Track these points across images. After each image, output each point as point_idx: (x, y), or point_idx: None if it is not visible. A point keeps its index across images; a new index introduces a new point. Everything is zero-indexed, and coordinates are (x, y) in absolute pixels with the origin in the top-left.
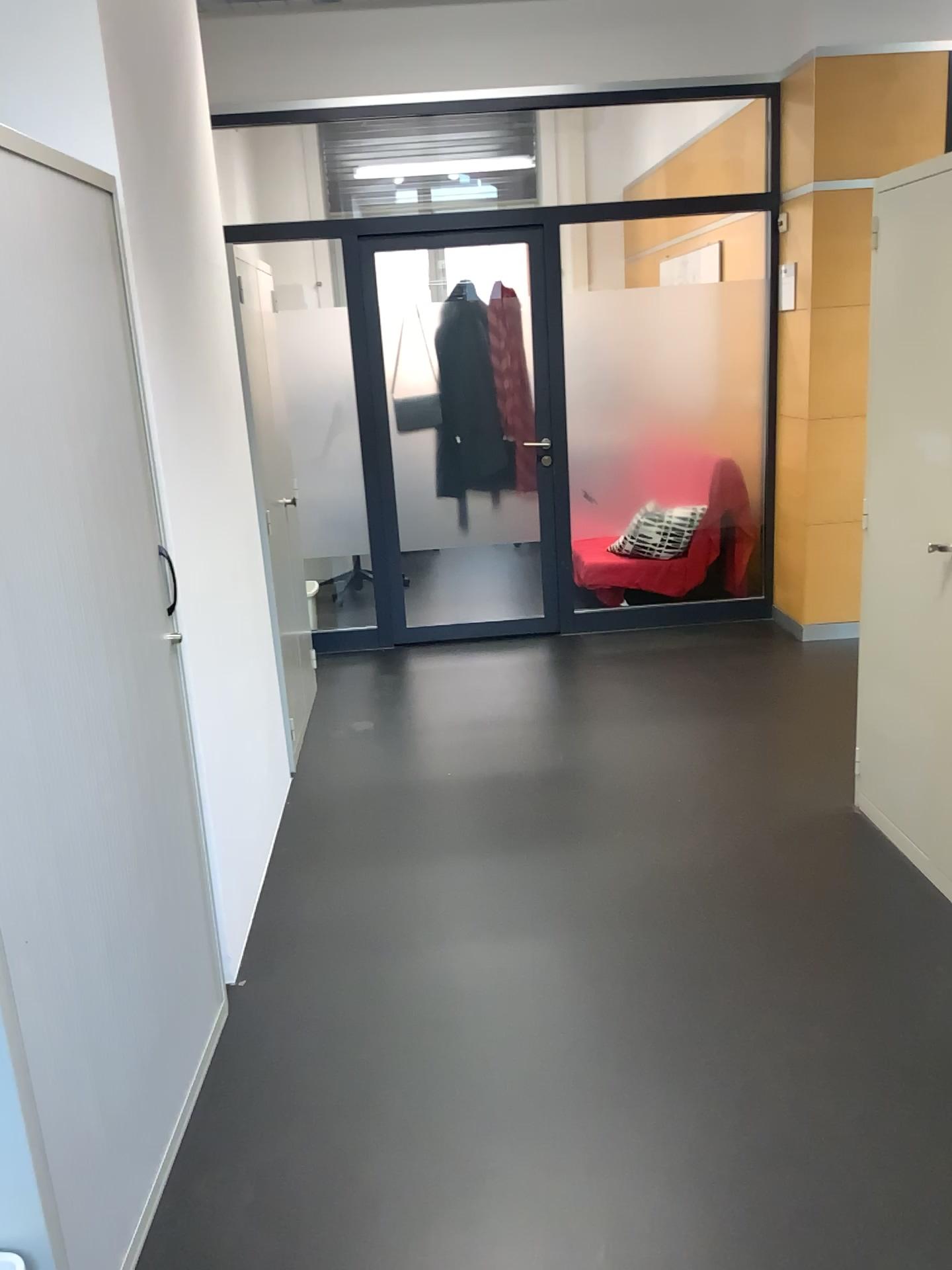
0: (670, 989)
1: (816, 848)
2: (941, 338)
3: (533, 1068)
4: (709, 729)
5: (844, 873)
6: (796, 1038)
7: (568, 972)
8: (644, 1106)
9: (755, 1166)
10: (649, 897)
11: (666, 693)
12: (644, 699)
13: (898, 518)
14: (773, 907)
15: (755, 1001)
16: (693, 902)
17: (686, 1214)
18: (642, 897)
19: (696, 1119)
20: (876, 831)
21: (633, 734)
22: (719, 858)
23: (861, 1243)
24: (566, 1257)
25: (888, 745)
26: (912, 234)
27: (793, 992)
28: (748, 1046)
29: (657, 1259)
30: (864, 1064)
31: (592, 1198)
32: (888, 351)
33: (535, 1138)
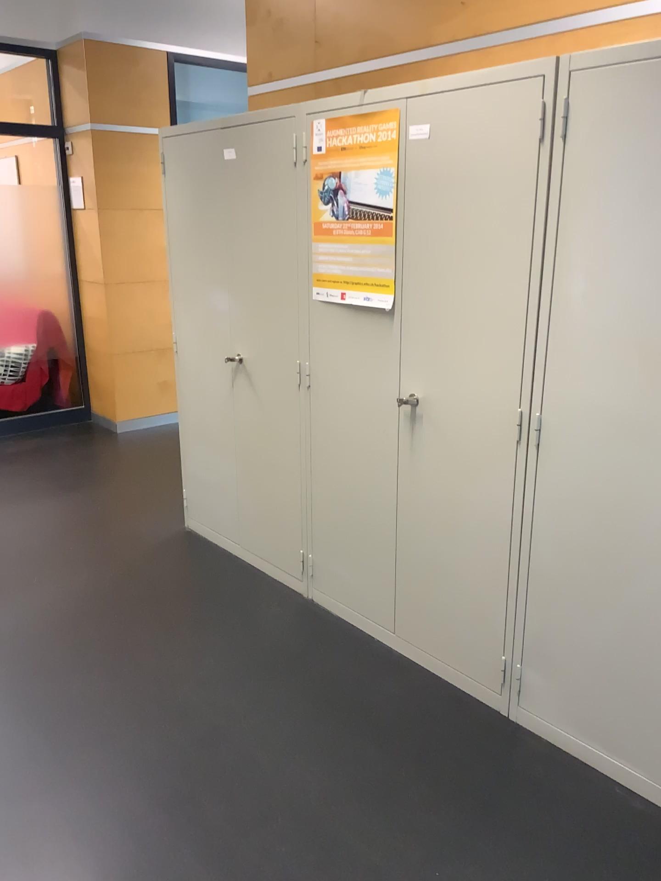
0: (108, 664)
1: (170, 556)
2: (213, 231)
3: (31, 744)
4: (73, 497)
5: (192, 566)
6: (197, 666)
7: (31, 676)
8: (118, 738)
9: (199, 744)
10: (72, 612)
11: (32, 479)
12: (18, 485)
13: (197, 342)
14: (156, 596)
15: (165, 654)
16: (103, 607)
17: (167, 788)
18: (67, 614)
19: (154, 733)
20: (202, 537)
21: (19, 510)
22: (111, 576)
23: (269, 760)
24: (100, 846)
25: (205, 482)
26: (188, 166)
27: (186, 641)
28: (170, 680)
29: (159, 820)
30: (239, 667)
31: (105, 804)
32: (179, 238)
33: (50, 786)
